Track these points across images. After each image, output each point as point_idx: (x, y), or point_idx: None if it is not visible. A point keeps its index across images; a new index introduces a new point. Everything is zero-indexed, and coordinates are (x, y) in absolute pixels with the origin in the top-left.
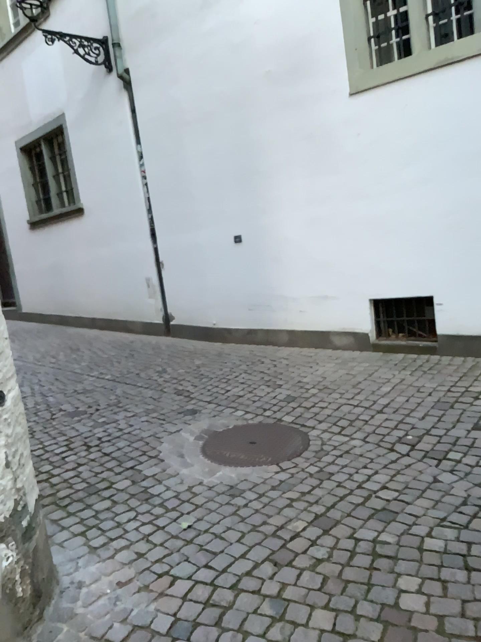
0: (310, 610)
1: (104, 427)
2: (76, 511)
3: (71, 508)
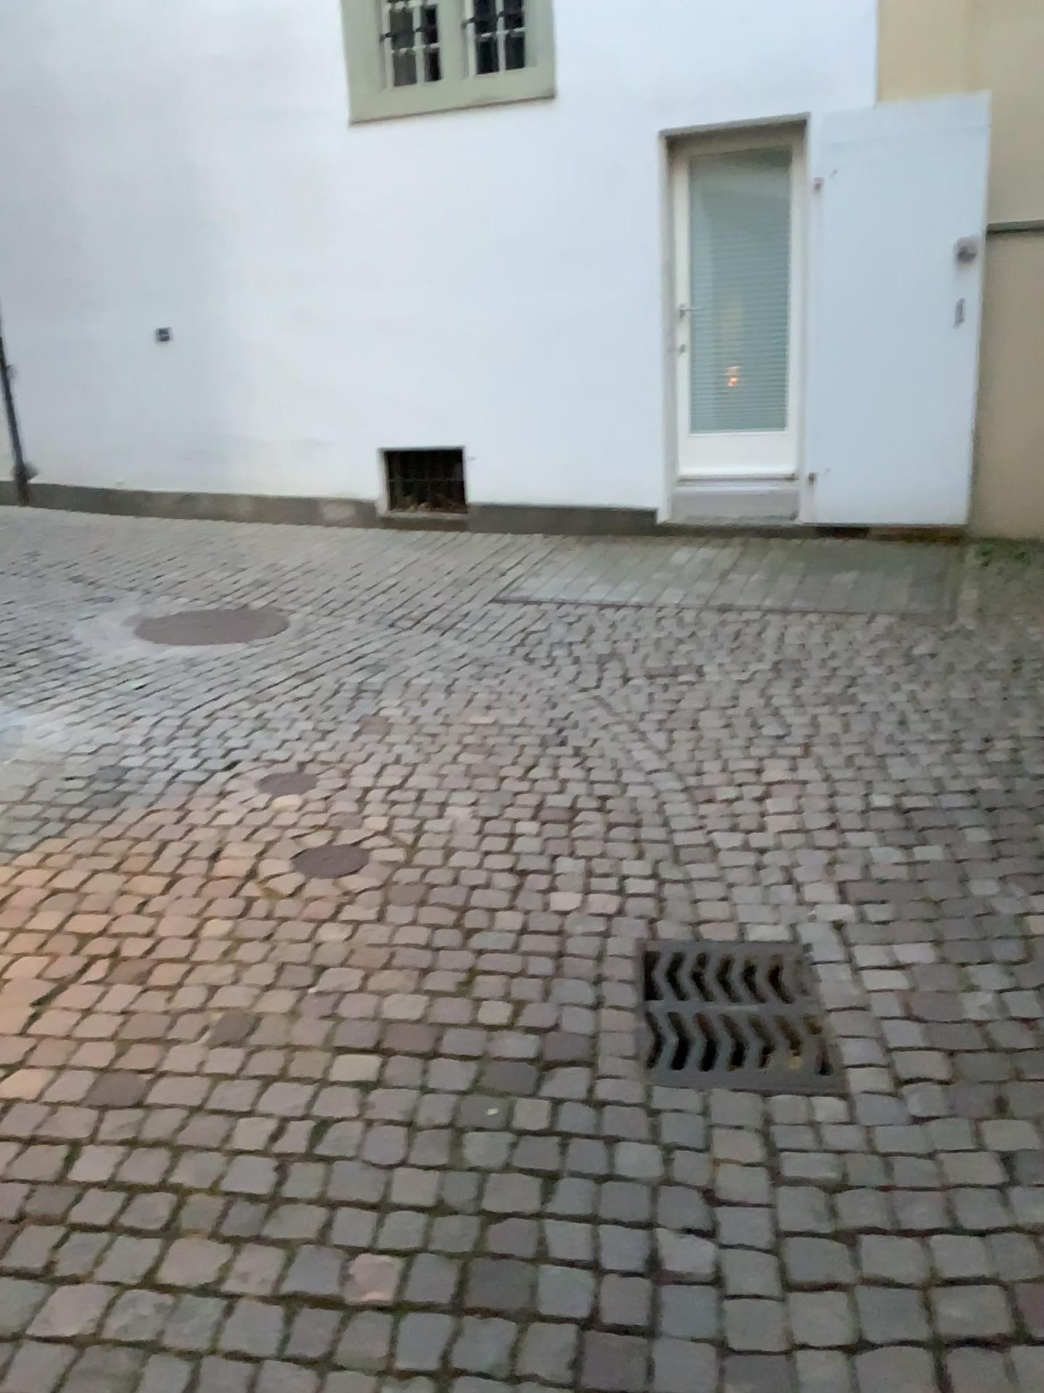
0: (291, 721)
1: None
2: None
3: None
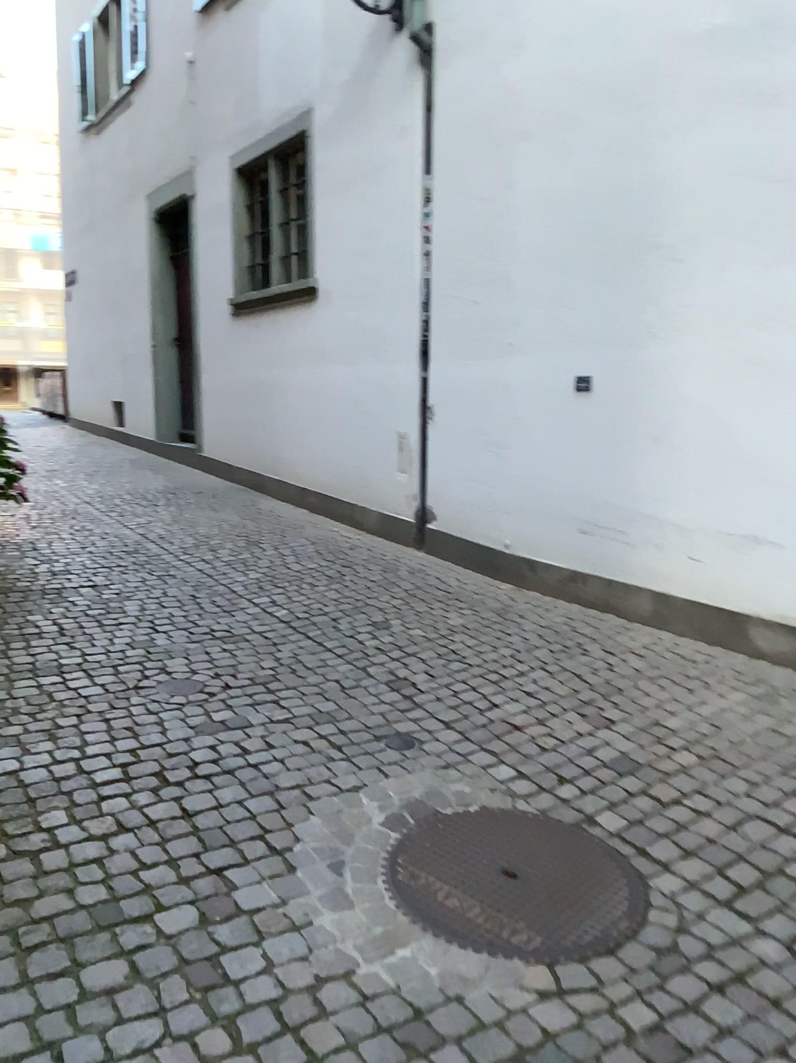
0: None
1: (214, 739)
2: (38, 978)
3: (32, 965)
